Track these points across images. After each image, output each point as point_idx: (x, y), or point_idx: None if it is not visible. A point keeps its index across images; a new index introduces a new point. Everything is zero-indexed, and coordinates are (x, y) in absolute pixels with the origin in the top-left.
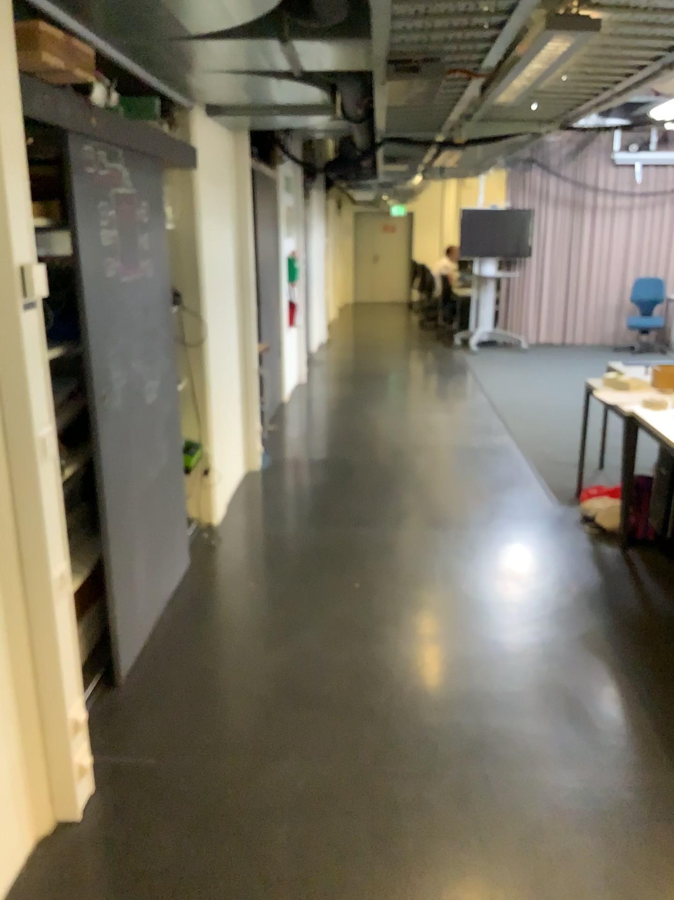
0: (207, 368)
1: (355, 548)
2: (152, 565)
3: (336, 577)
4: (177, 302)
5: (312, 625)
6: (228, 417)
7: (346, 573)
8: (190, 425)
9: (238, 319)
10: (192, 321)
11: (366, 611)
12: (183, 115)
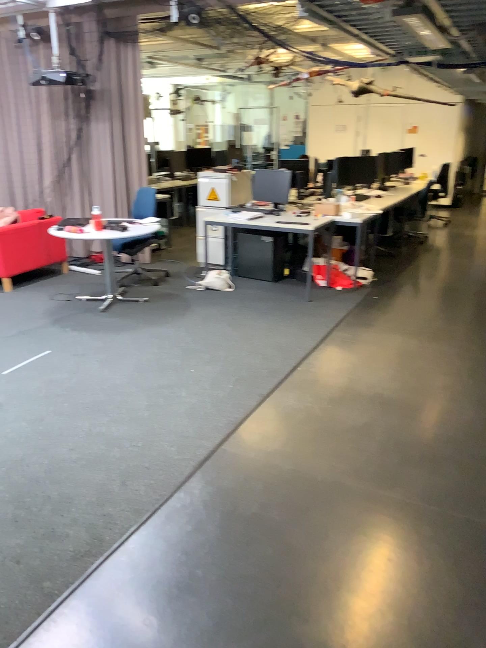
0: None
1: None
2: None
3: None
4: None
5: None
6: None
7: None
8: None
9: None
10: None
11: None
12: None
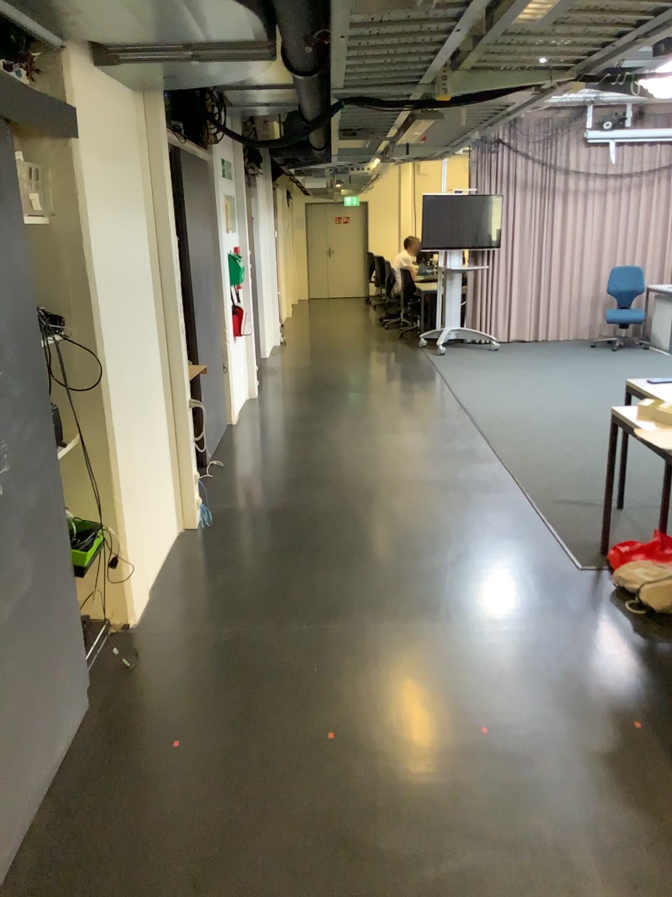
0: (109, 418)
1: (324, 662)
2: (2, 768)
3: (299, 721)
4: (58, 330)
5: (266, 828)
6: (145, 478)
7: (313, 712)
8: (88, 499)
9: (154, 345)
10: (83, 354)
11: (346, 790)
12: (47, 56)
